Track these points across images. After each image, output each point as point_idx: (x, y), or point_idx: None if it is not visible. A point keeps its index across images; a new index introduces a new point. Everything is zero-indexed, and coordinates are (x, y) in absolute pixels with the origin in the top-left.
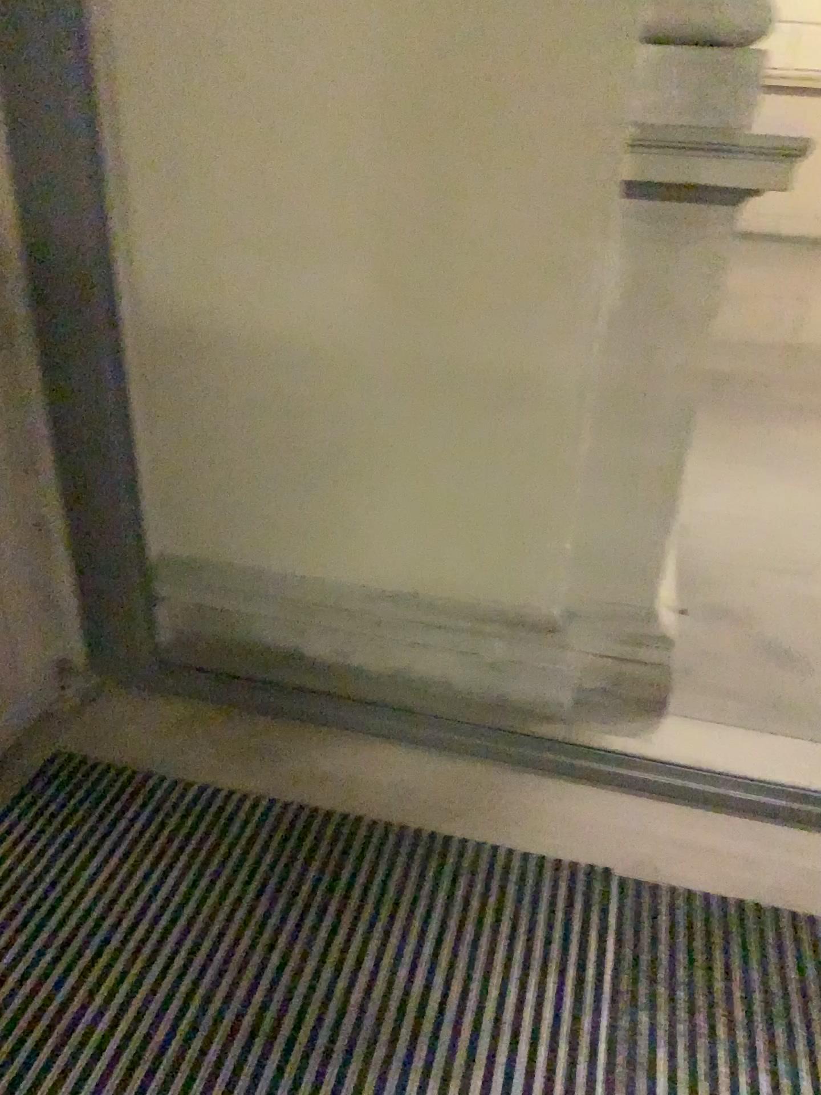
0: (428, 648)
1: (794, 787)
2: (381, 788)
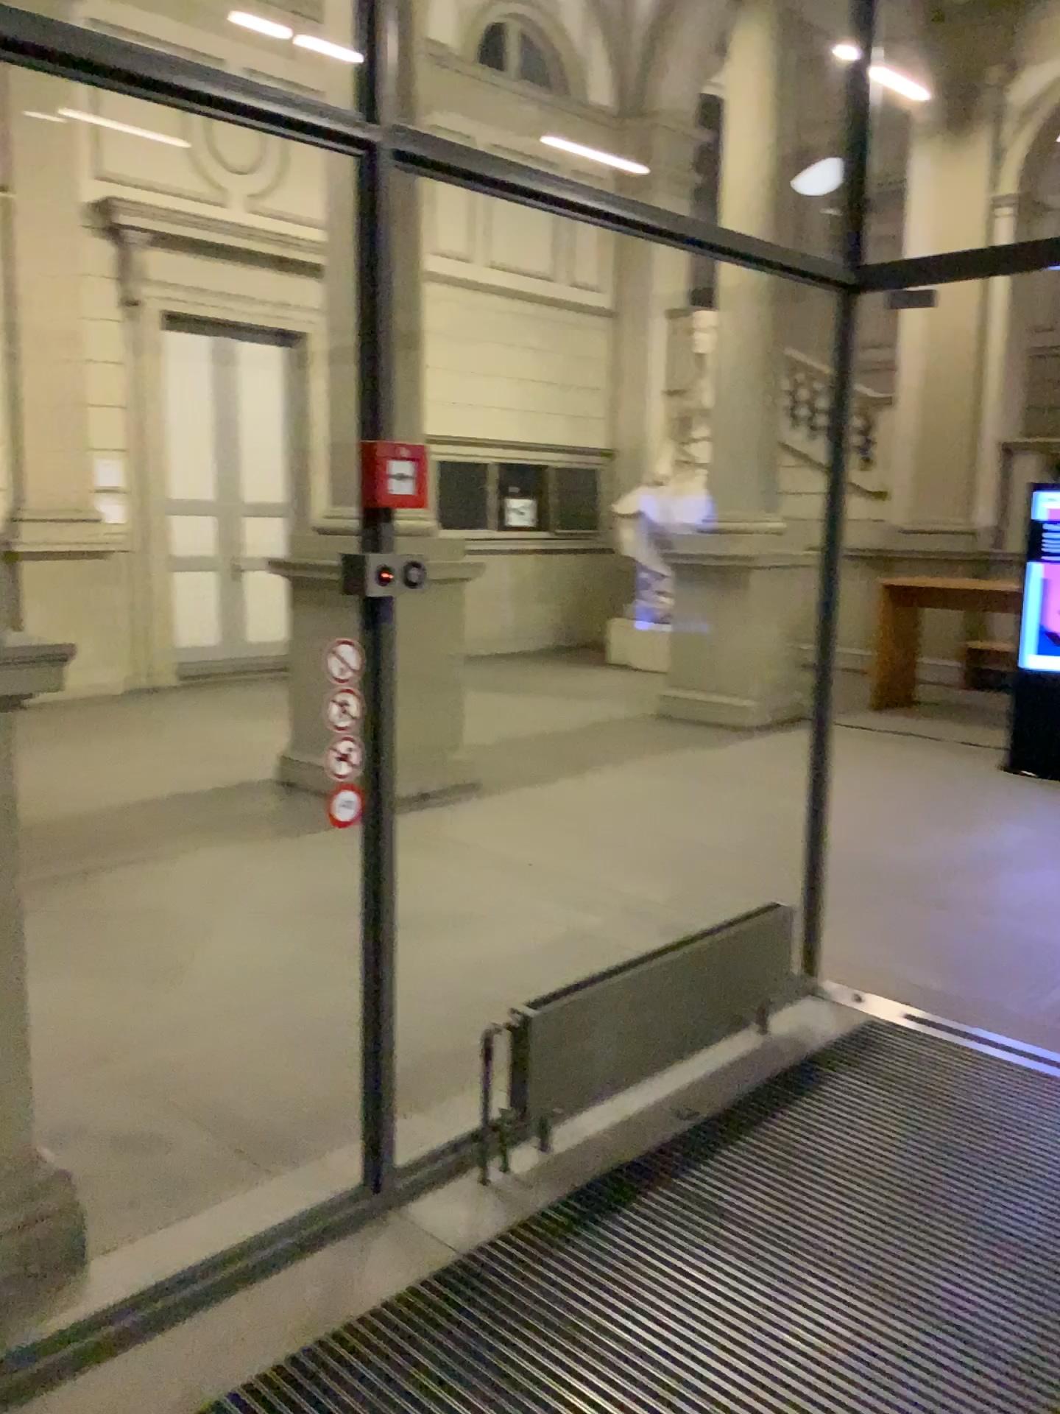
0: None
1: (292, 1224)
2: None
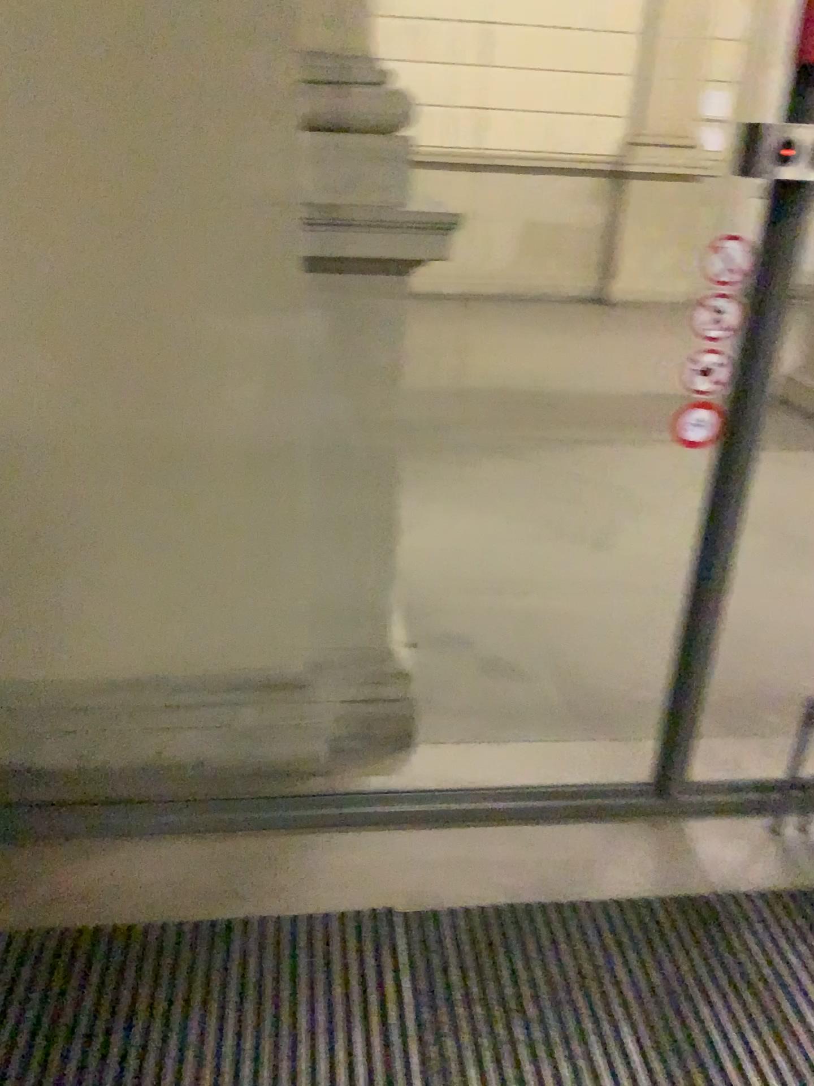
0: (187, 728)
1: (550, 789)
2: (161, 884)
